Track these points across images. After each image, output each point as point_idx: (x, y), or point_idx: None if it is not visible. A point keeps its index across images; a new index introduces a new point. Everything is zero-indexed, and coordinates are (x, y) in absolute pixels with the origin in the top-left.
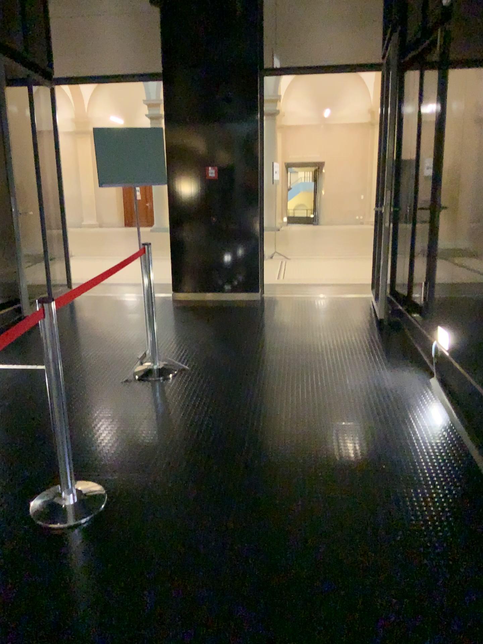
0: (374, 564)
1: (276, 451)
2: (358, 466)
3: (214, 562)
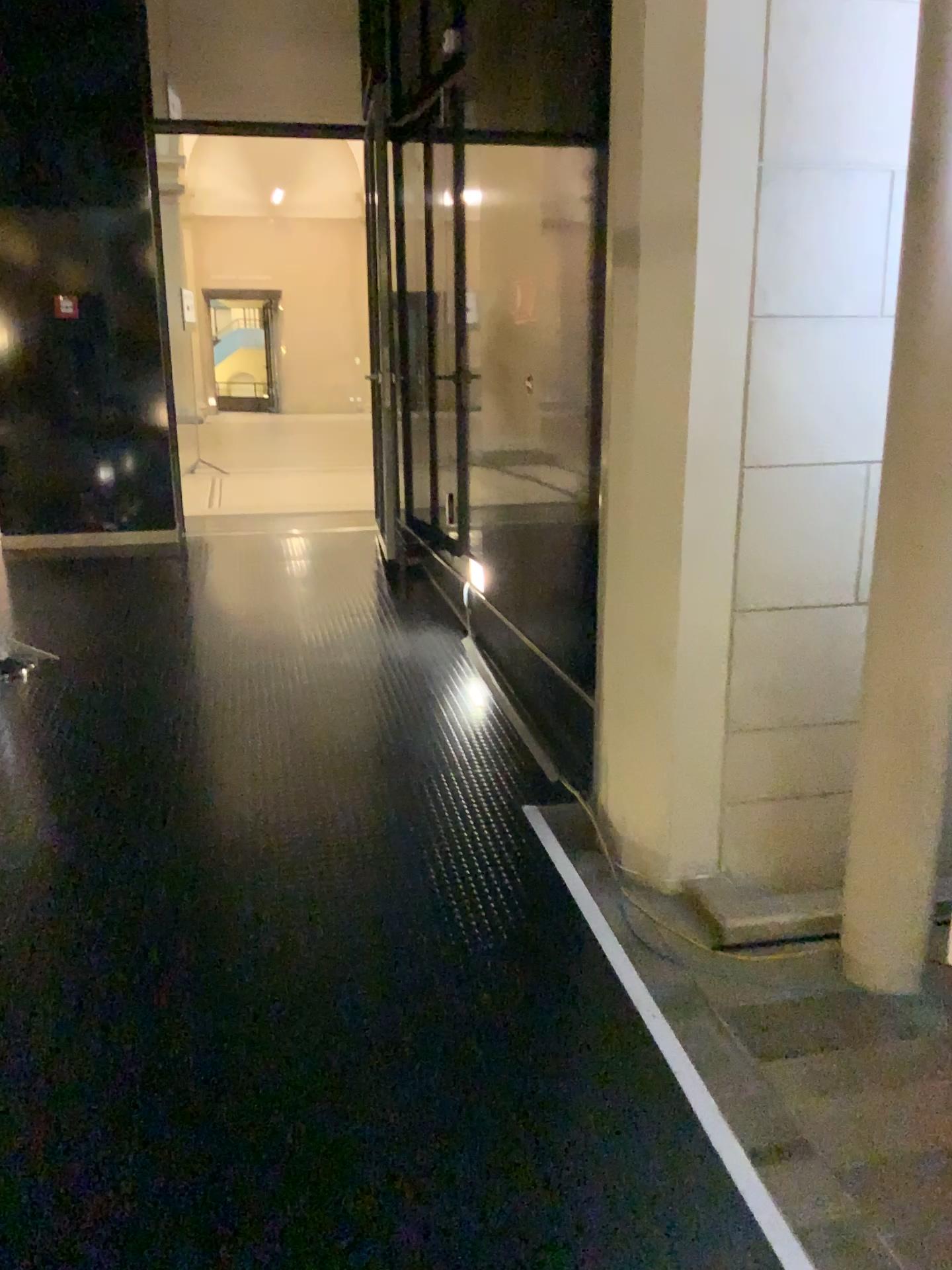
0: (376, 861)
1: (226, 755)
2: (353, 760)
3: (144, 894)
